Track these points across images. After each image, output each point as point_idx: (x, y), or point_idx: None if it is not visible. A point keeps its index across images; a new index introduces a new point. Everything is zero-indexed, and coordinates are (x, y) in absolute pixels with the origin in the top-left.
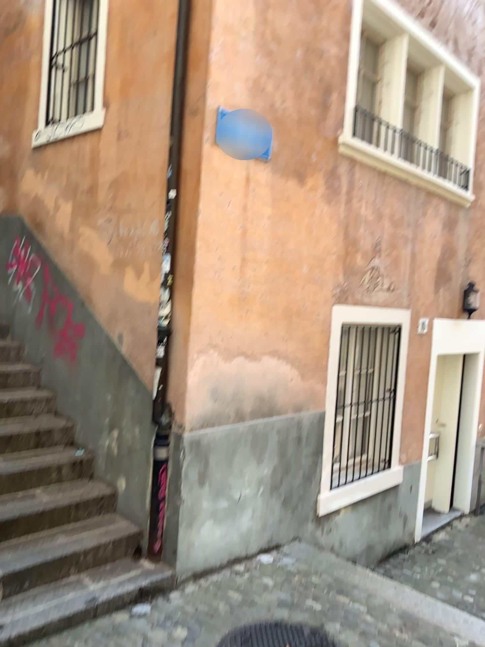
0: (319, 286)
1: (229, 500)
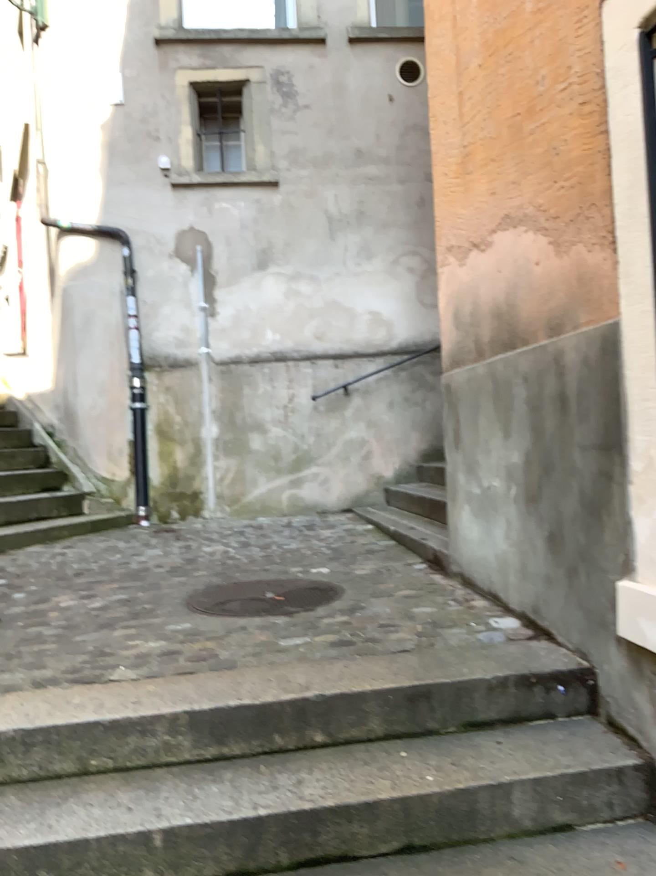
0: (559, 3)
1: (484, 487)
